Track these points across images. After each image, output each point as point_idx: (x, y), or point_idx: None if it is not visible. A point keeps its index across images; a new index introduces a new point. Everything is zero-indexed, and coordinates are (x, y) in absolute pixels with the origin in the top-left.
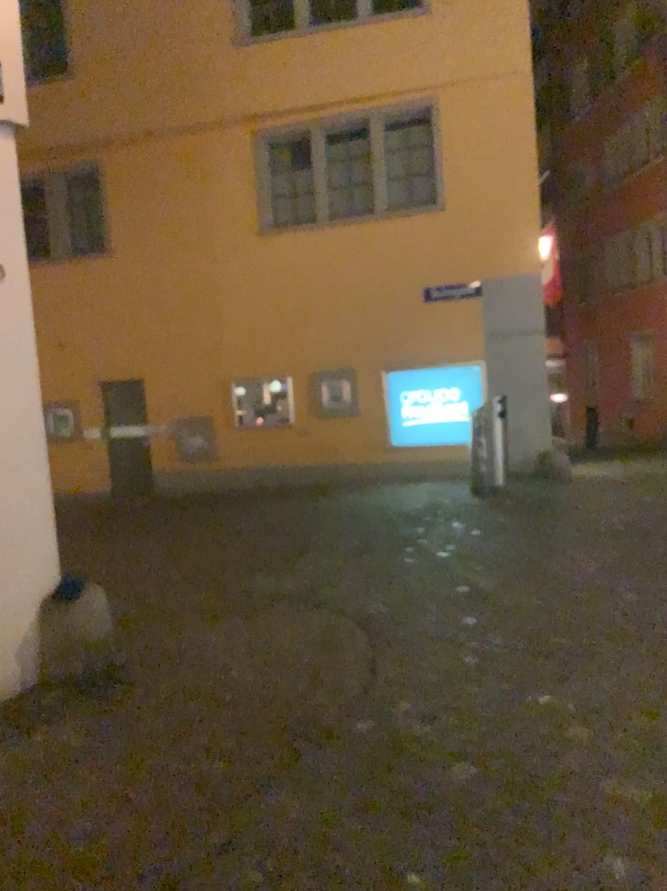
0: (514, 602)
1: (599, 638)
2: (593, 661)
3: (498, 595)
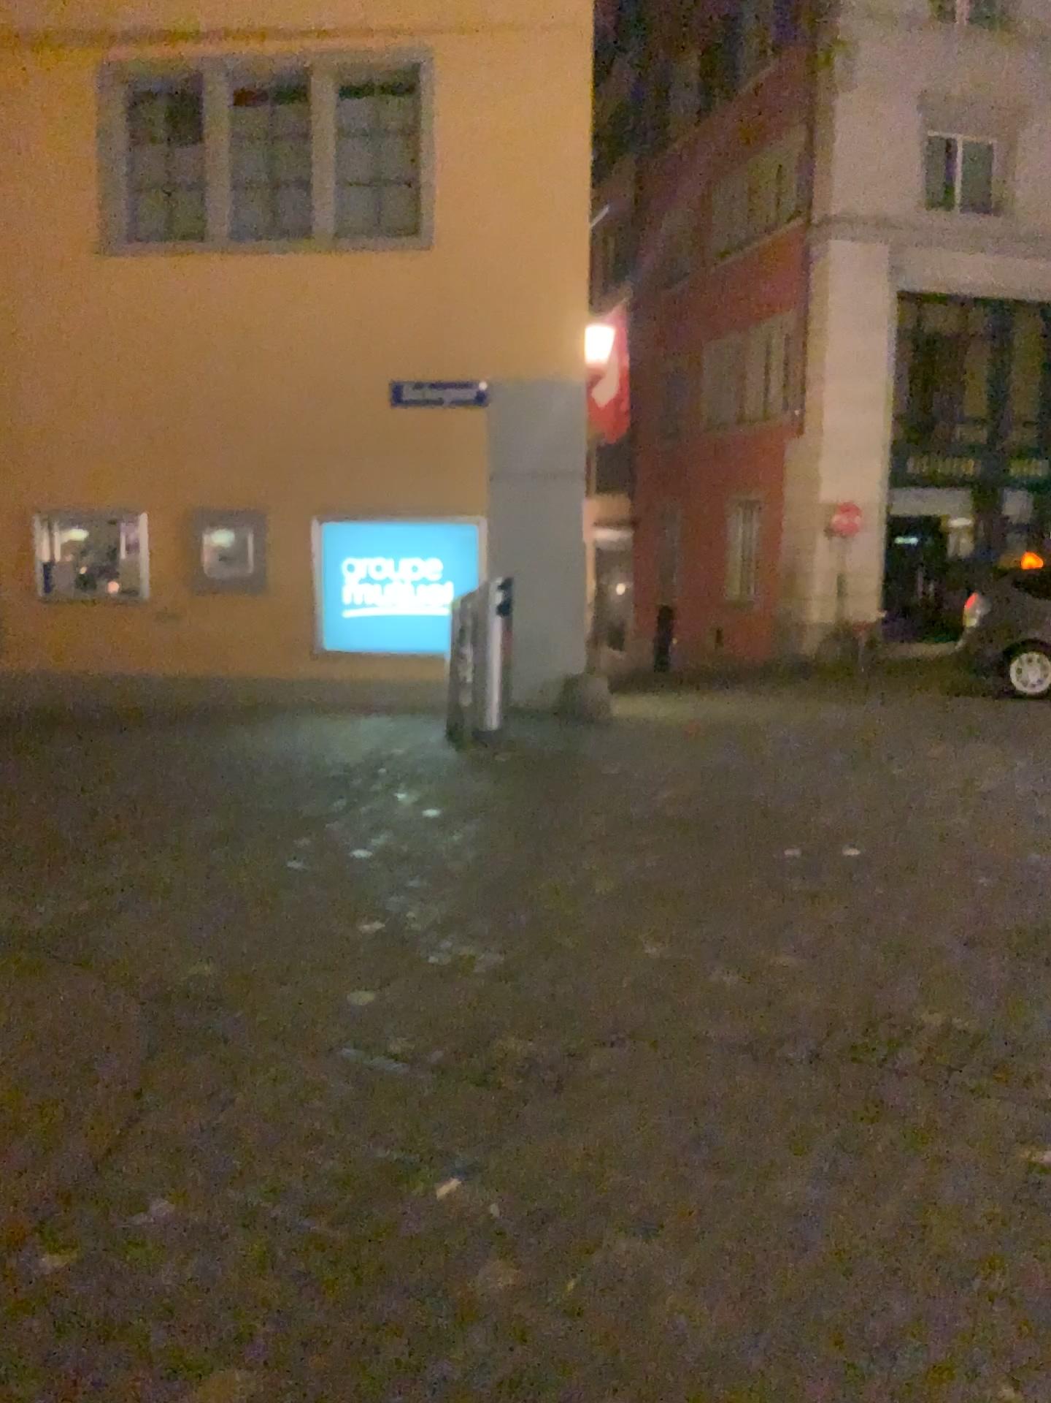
0: (453, 958)
1: (586, 1041)
2: (564, 1094)
3: (428, 942)
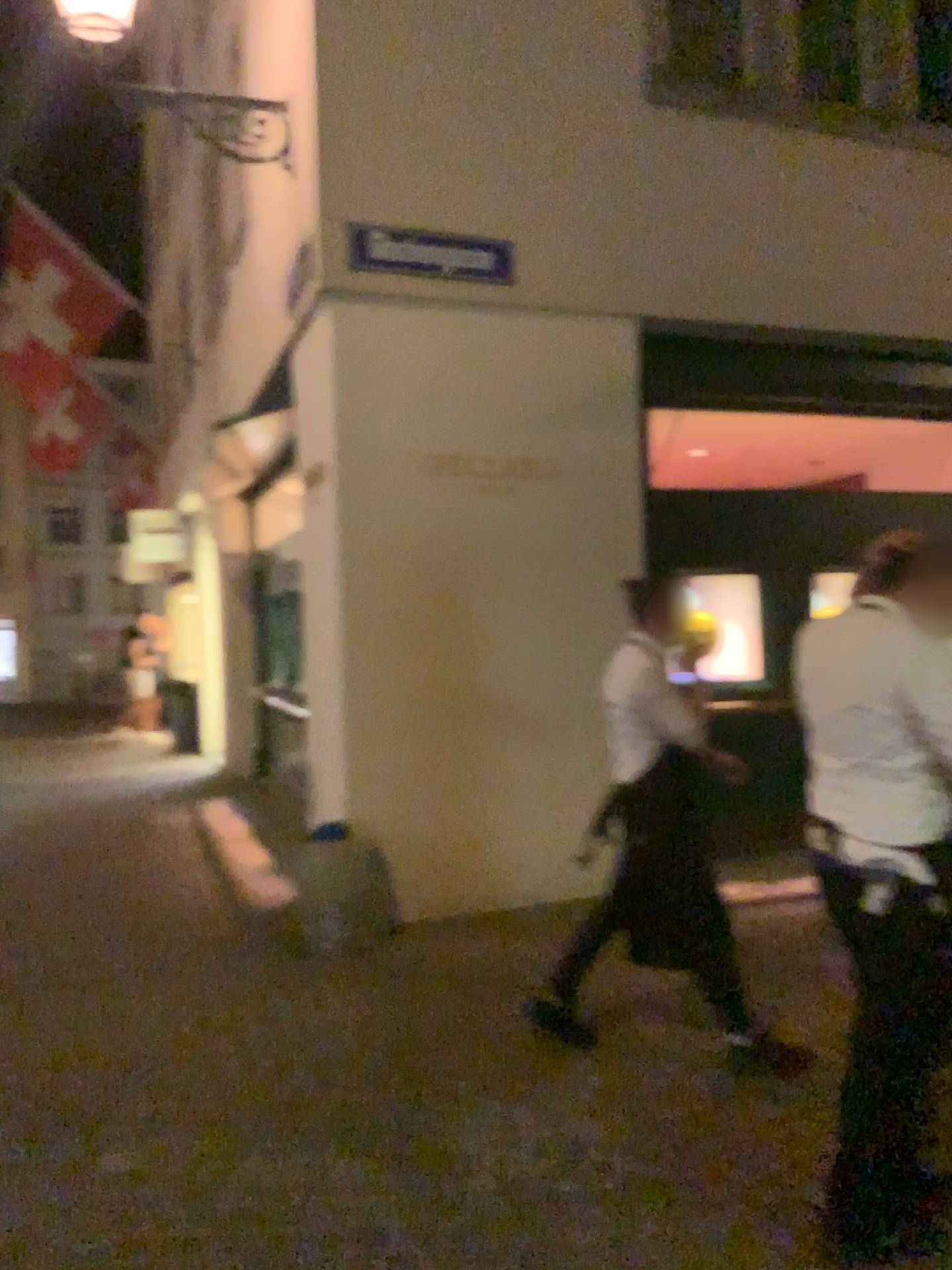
0: None
1: None
2: None
3: None
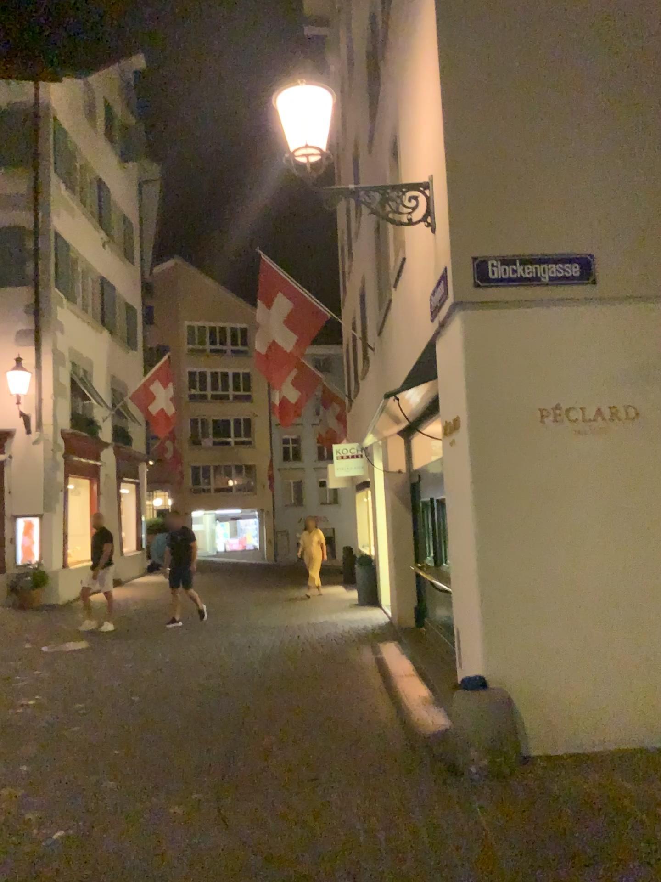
0: None
1: None
2: None
3: None
